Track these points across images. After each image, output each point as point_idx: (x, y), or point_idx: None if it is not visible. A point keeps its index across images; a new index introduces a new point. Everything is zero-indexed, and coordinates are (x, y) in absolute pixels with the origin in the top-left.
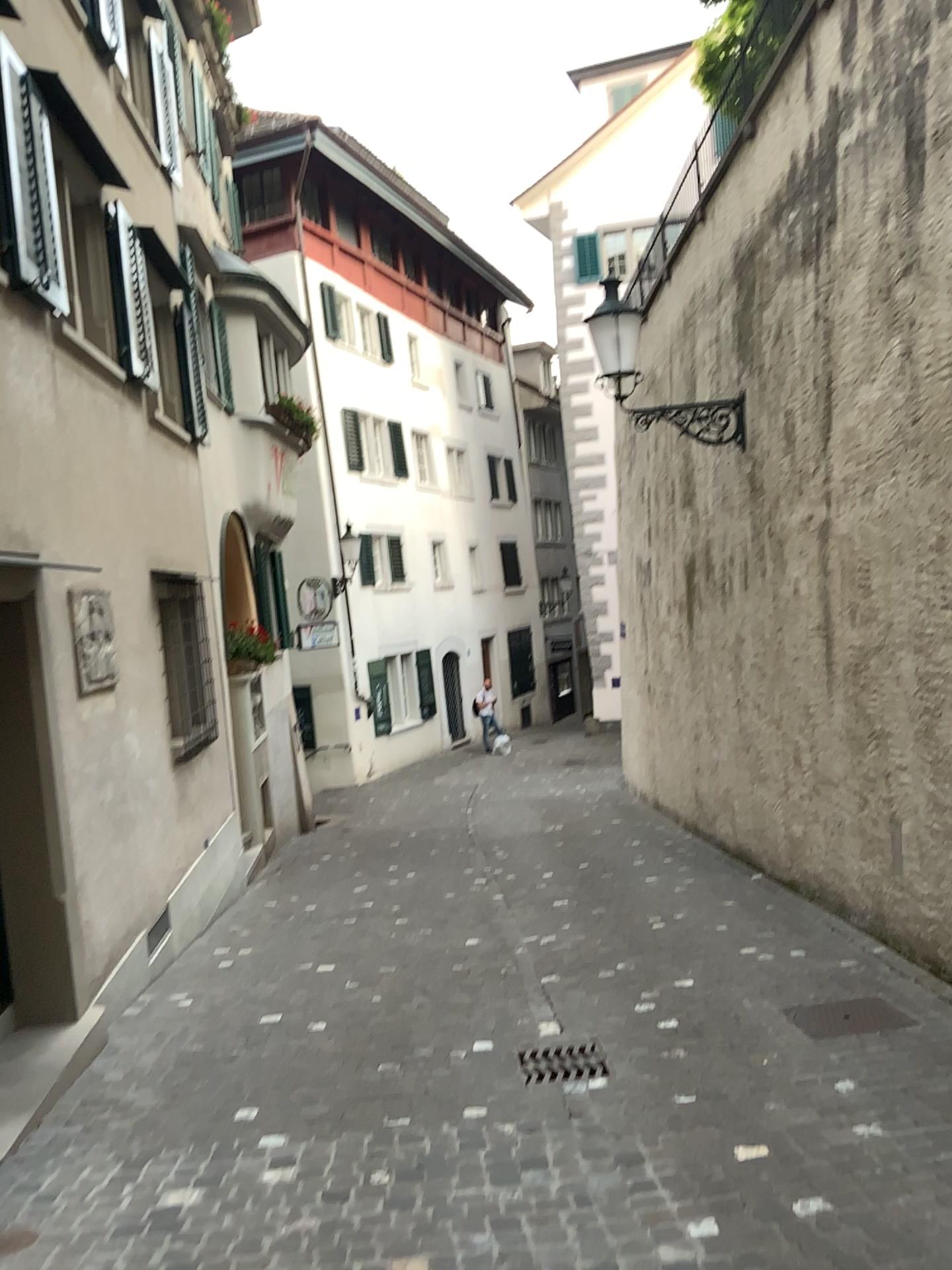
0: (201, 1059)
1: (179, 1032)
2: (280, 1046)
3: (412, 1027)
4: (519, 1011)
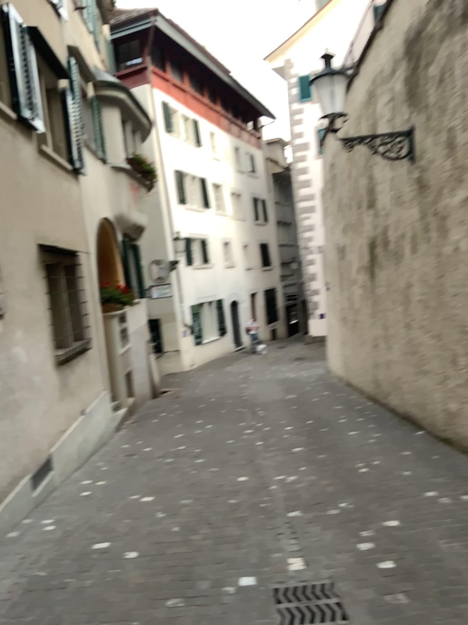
0: (40, 589)
1: (33, 559)
2: (98, 577)
3: (195, 563)
4: (273, 548)
